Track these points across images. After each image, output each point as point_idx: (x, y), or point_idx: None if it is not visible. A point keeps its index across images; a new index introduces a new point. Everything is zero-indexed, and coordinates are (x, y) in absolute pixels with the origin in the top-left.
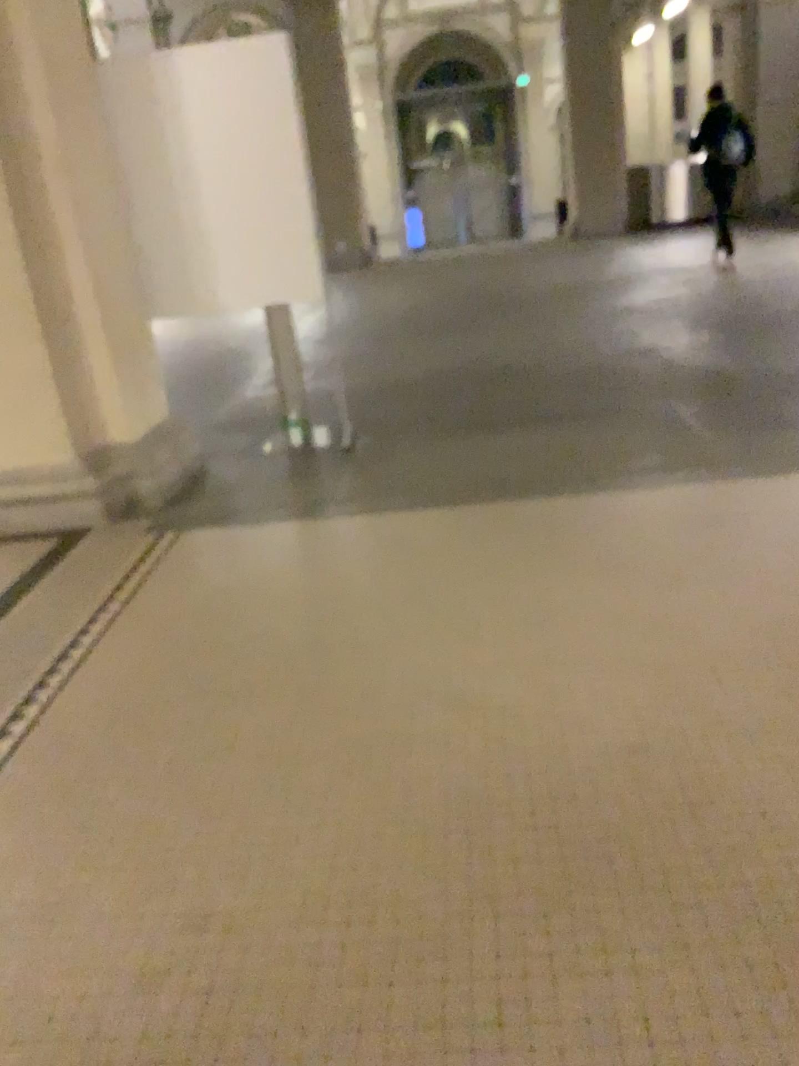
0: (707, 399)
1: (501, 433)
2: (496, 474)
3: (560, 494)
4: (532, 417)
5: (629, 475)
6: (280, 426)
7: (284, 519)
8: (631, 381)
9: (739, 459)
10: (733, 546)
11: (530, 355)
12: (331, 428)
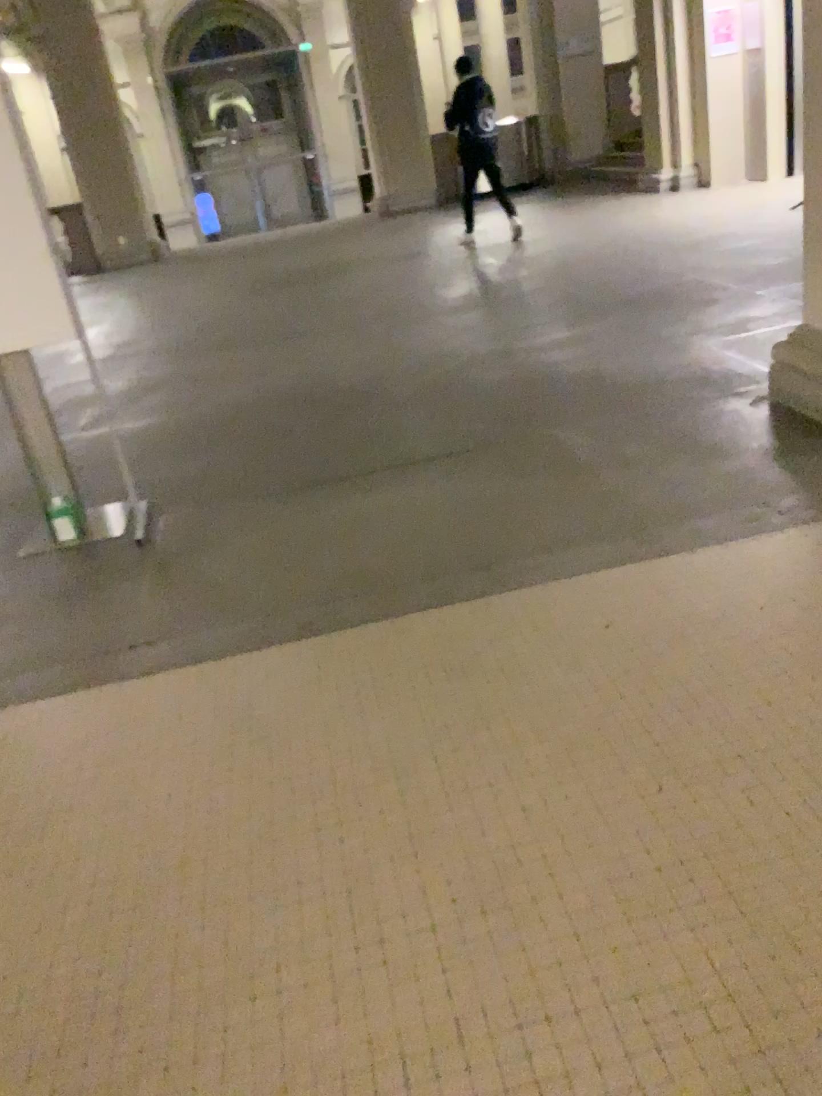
0: (602, 419)
1: (352, 498)
2: (358, 574)
3: (455, 602)
4: (388, 467)
5: (543, 558)
6: (45, 514)
7: (46, 694)
8: (501, 400)
9: (679, 514)
10: (736, 686)
11: (368, 373)
12: (118, 510)
